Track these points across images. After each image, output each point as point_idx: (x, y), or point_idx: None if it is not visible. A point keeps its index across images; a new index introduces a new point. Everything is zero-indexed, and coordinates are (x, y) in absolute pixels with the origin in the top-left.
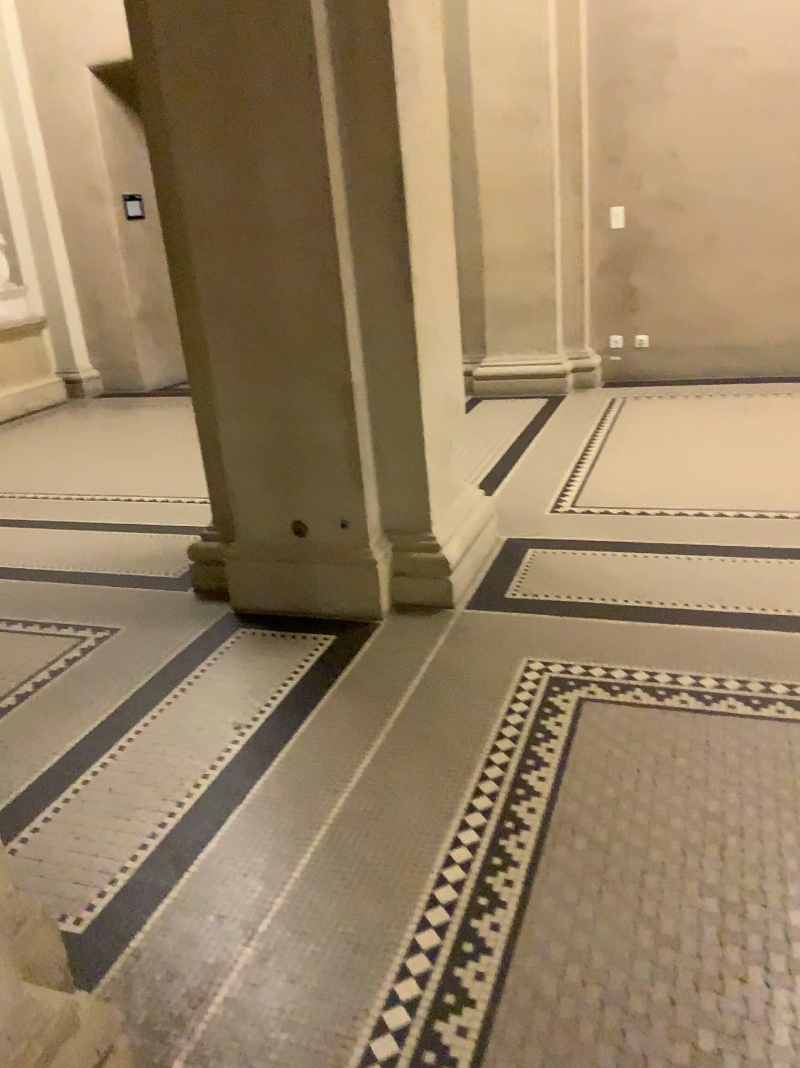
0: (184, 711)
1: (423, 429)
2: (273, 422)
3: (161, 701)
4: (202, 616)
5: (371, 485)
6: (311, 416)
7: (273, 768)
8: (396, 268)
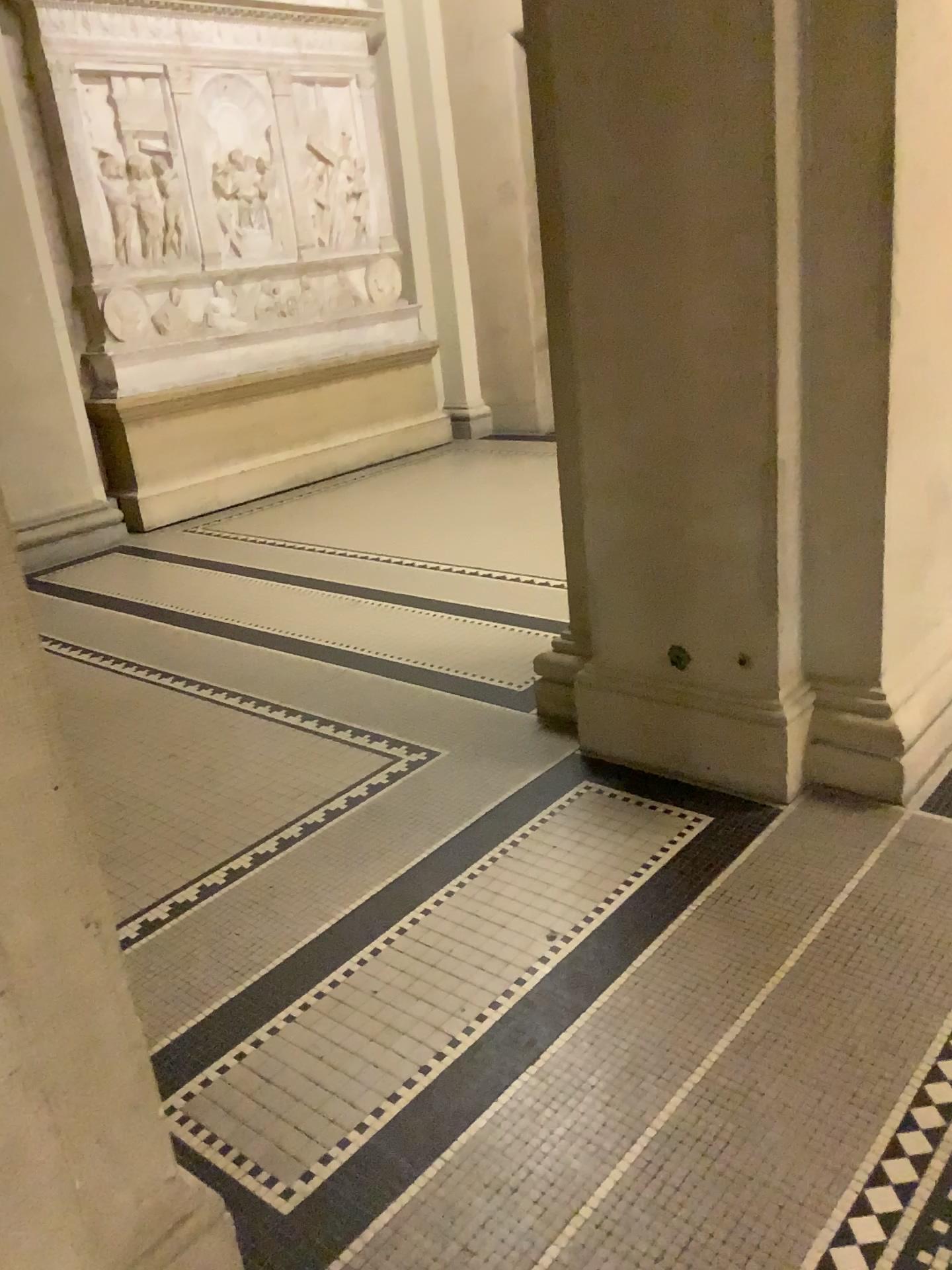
0: (483, 895)
1: (876, 533)
2: (654, 508)
3: (457, 874)
4: (537, 753)
5: (785, 609)
6: (707, 504)
7: (580, 1019)
8: (859, 292)
